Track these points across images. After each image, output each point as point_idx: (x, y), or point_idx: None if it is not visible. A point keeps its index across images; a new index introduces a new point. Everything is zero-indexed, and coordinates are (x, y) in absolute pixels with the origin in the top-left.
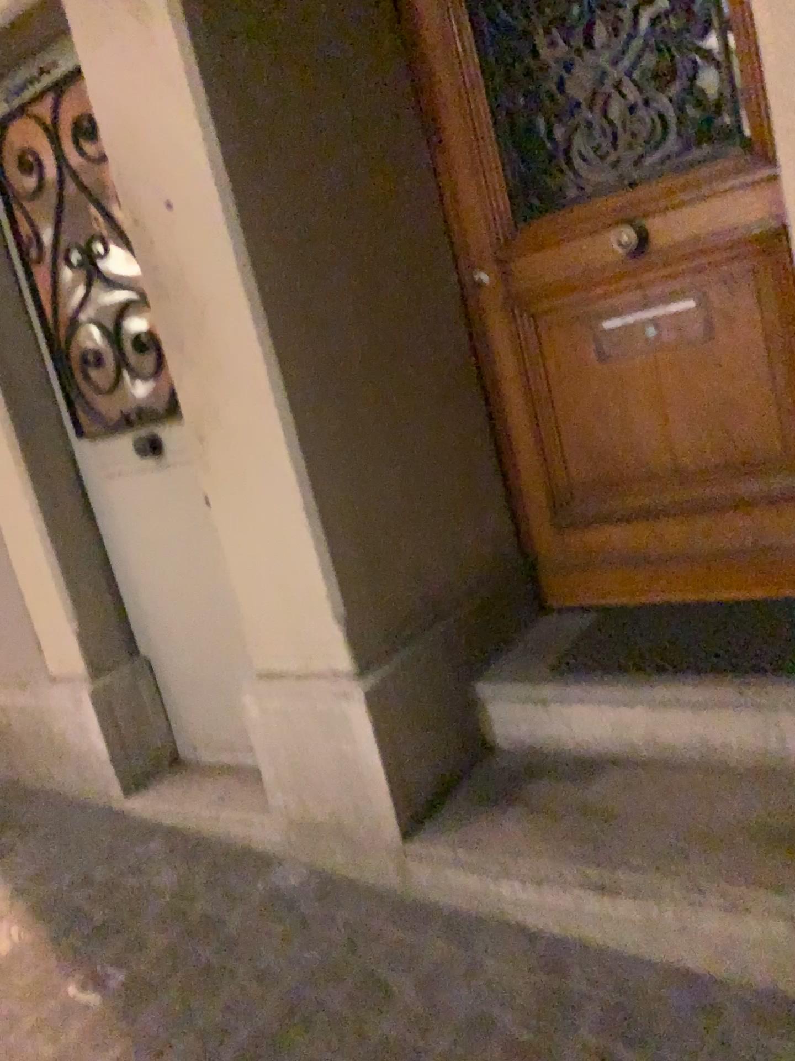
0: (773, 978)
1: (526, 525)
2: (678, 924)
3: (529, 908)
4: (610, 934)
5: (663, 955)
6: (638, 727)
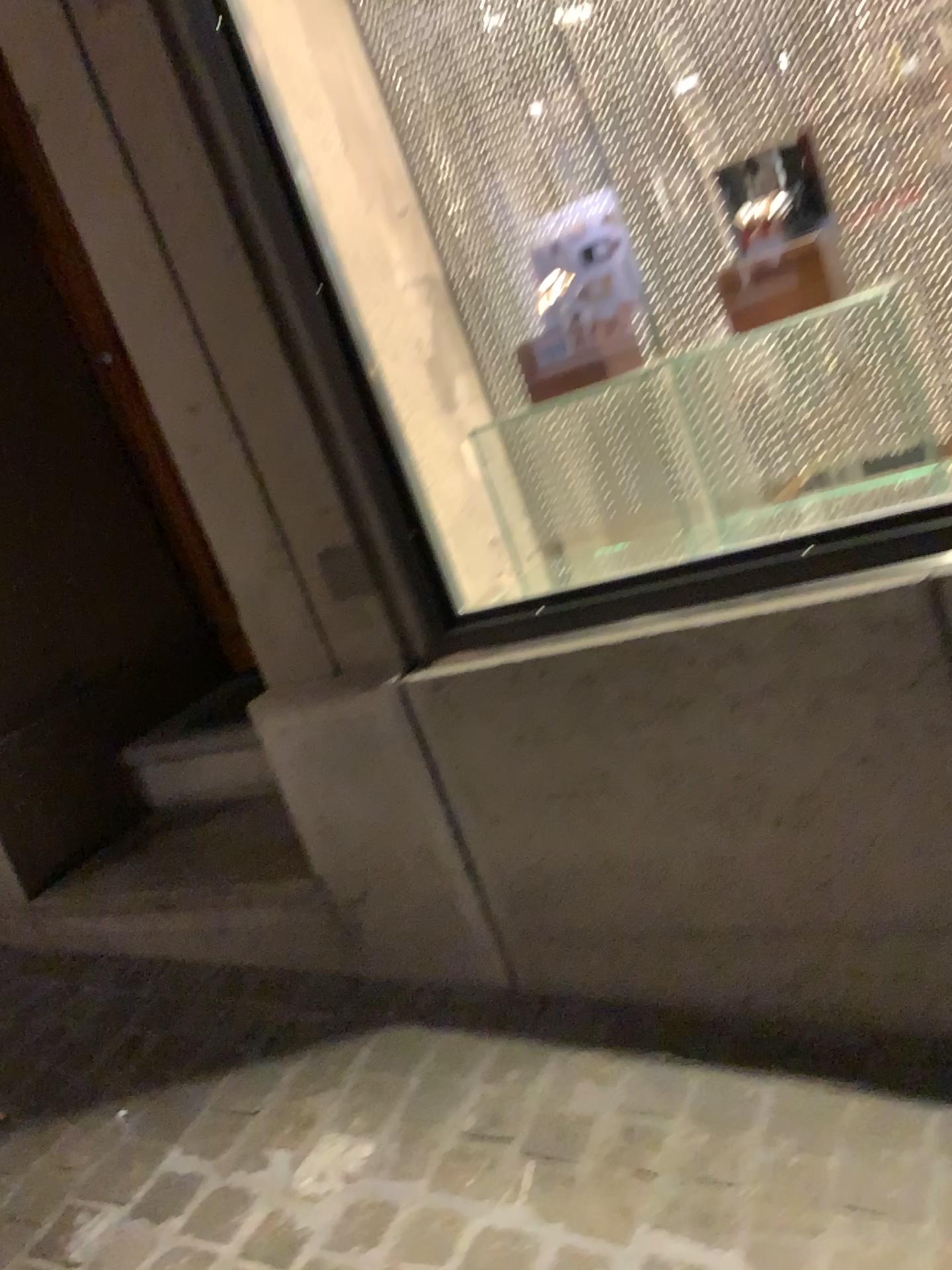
0: (274, 954)
1: (196, 595)
2: (215, 925)
3: (122, 936)
4: (175, 945)
5: (207, 953)
6: (246, 769)
